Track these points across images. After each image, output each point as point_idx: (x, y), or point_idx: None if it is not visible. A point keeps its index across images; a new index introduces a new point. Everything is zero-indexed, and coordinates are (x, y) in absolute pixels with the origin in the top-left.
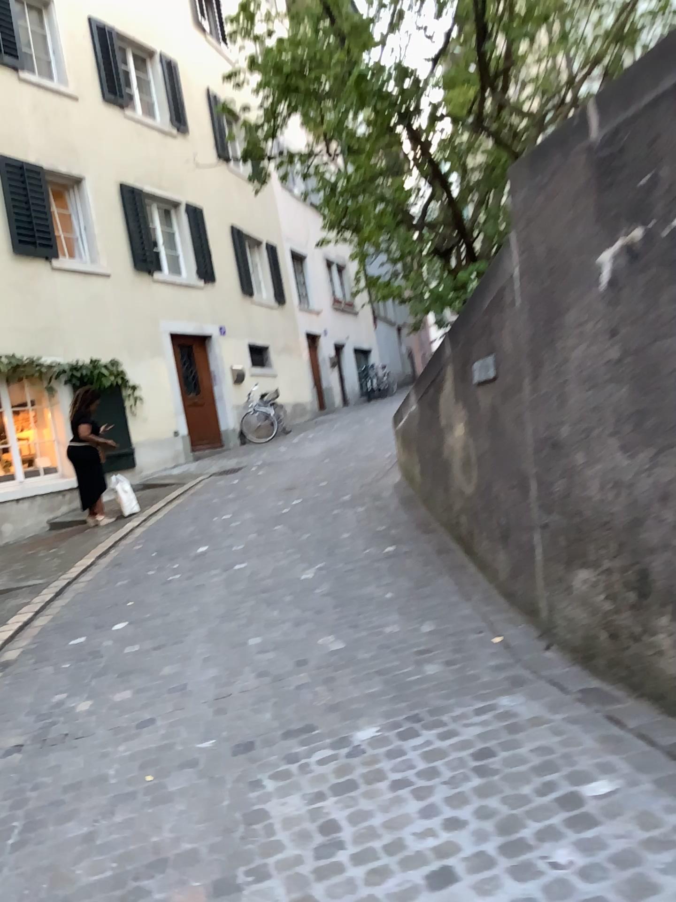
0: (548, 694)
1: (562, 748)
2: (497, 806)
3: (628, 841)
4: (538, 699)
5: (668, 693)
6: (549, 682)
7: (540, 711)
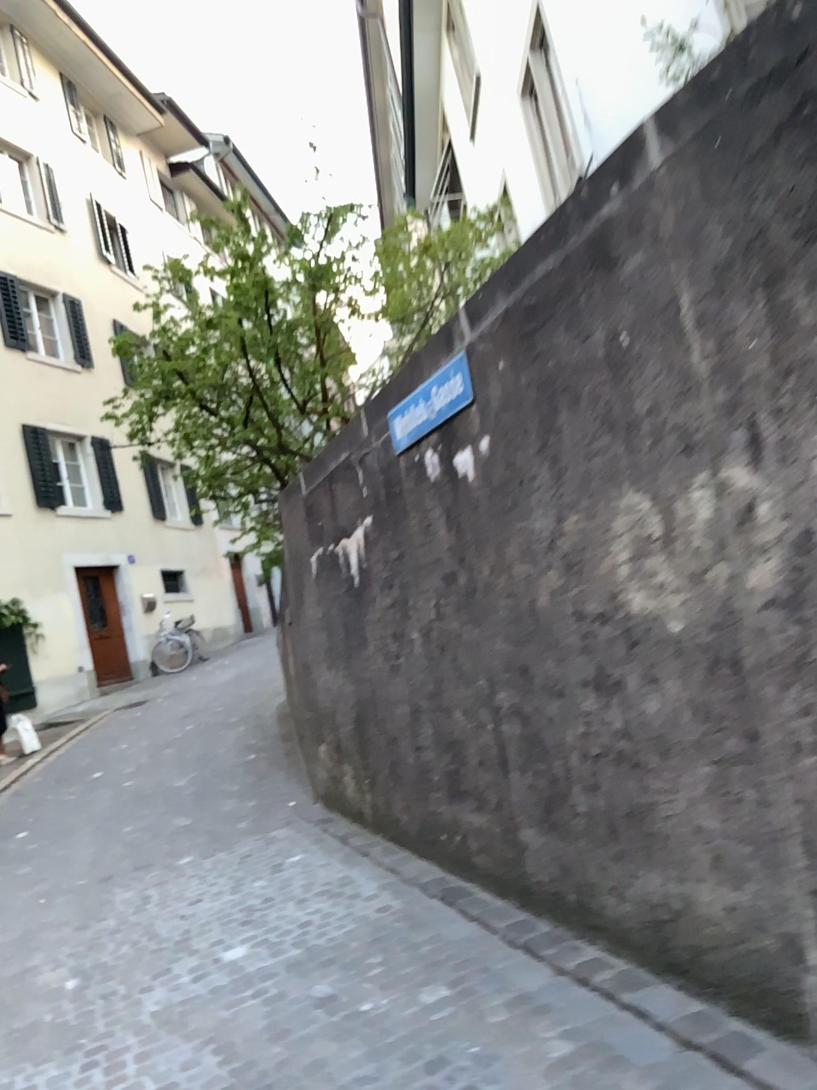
0: (299, 825)
1: (286, 845)
2: (237, 873)
3: (290, 872)
4: (291, 828)
5: (351, 811)
6: (303, 820)
7: (289, 833)
